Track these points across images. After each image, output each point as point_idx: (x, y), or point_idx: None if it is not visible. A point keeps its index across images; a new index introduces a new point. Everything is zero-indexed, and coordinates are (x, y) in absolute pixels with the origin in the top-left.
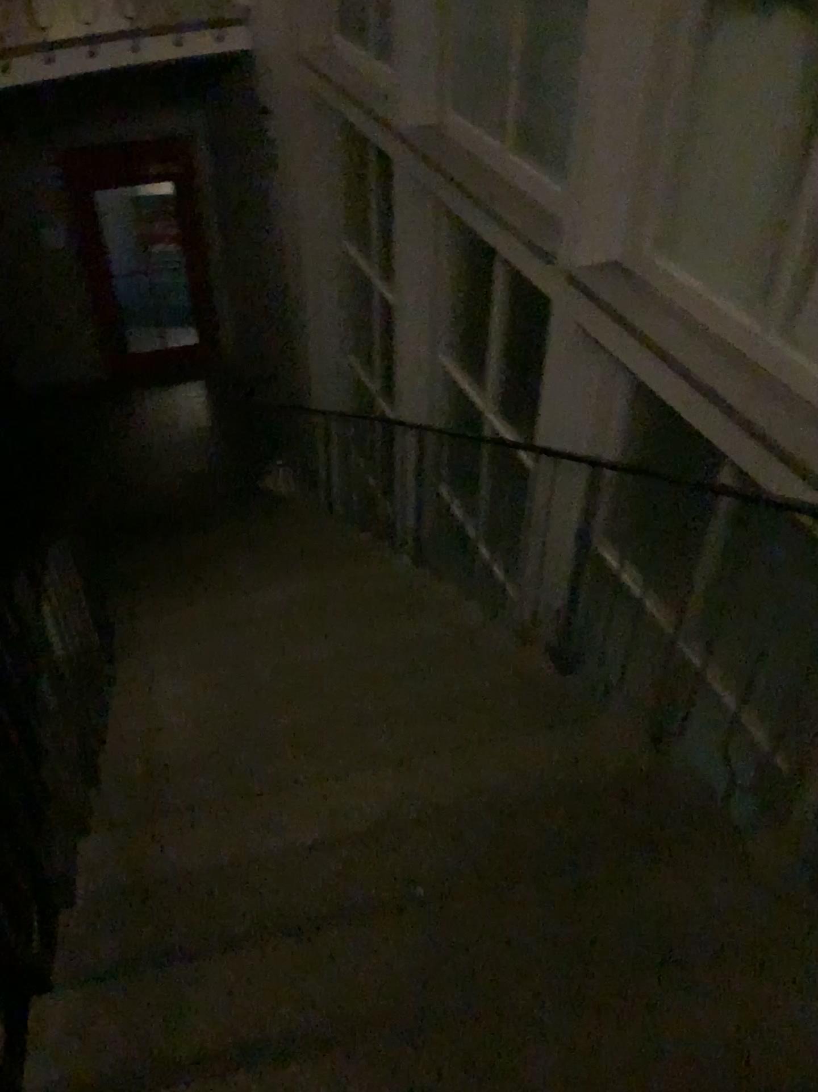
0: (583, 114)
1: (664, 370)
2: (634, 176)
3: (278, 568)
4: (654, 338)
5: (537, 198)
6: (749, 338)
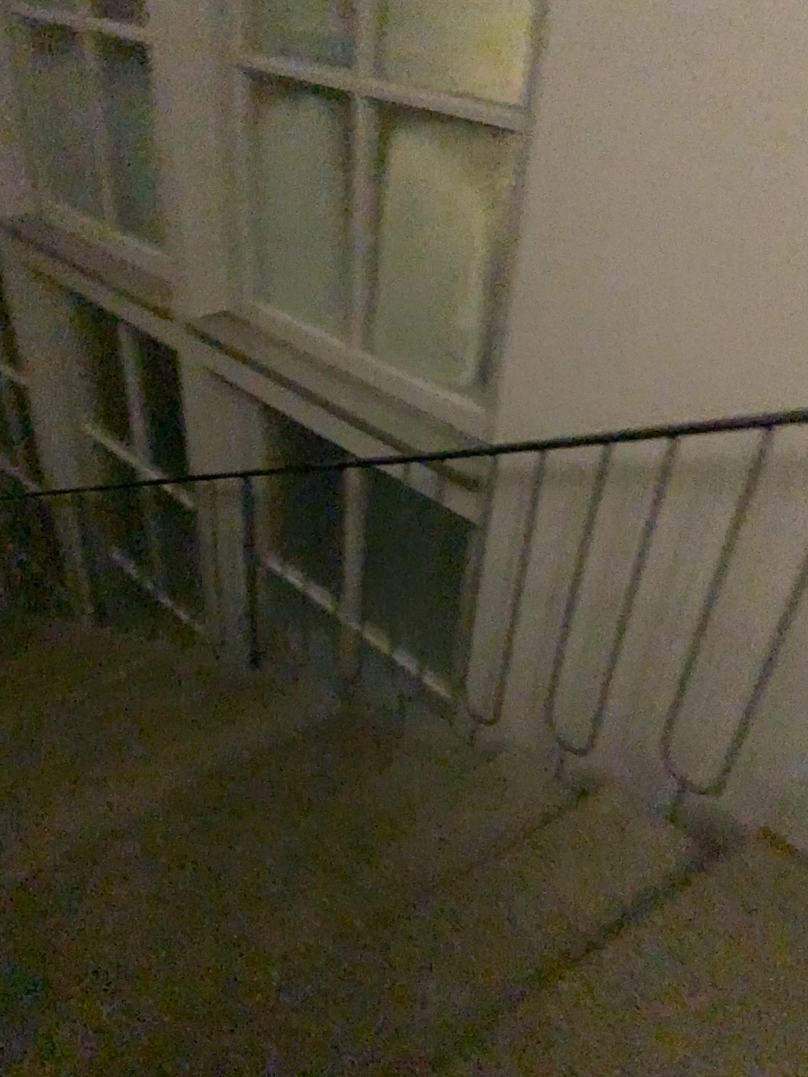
0: (174, 193)
1: (283, 394)
2: (227, 241)
3: None
4: (271, 370)
5: (147, 268)
6: (343, 357)
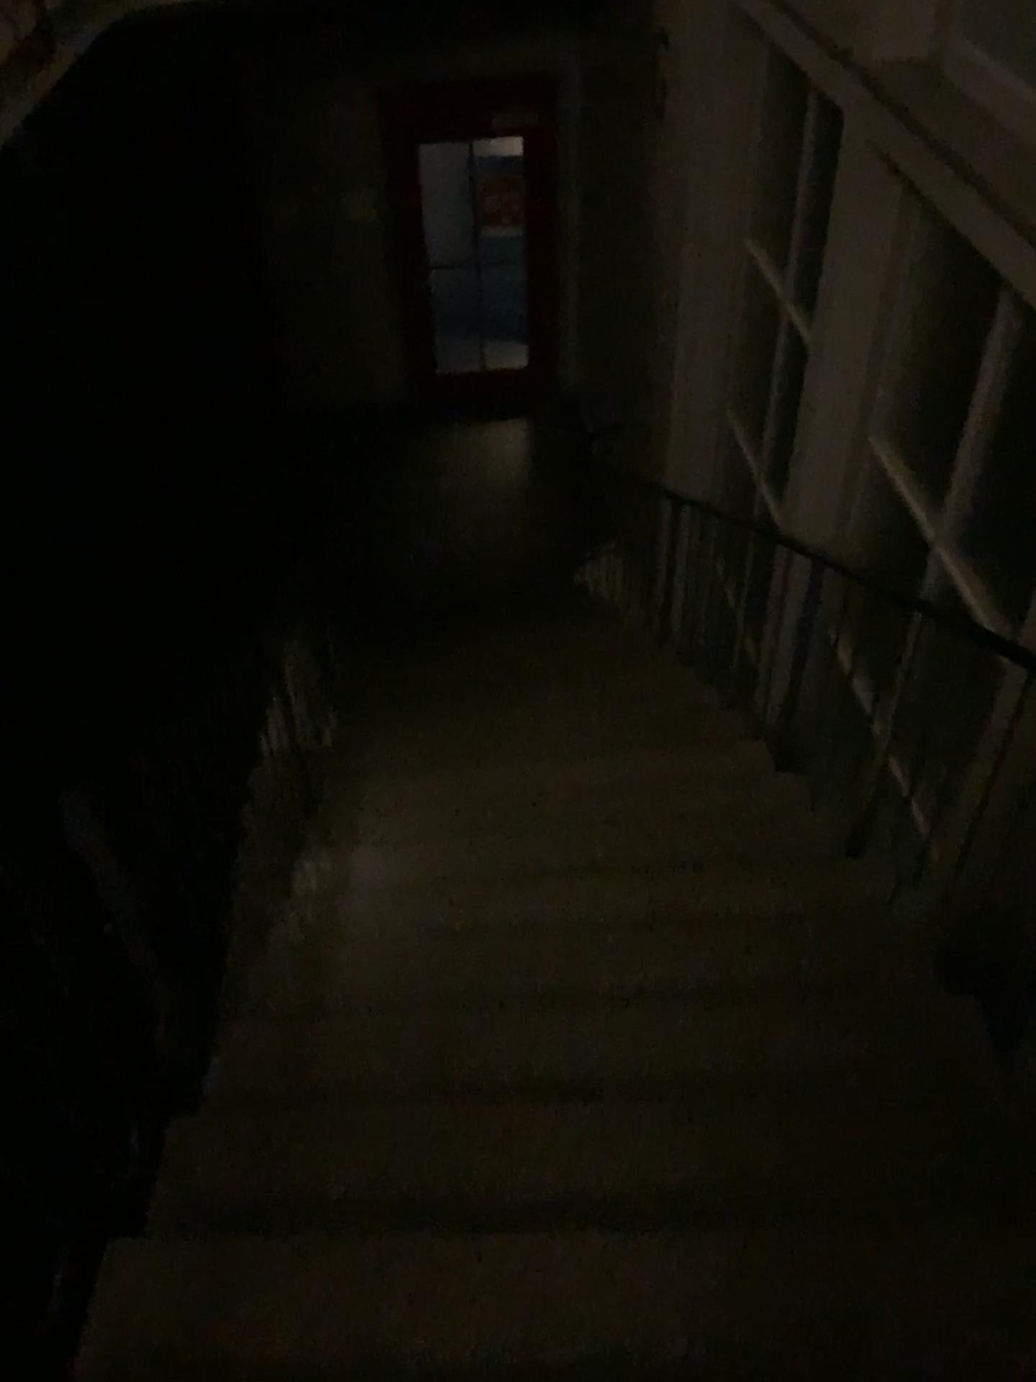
0: None
1: None
2: None
3: (565, 727)
4: None
5: None
6: None
